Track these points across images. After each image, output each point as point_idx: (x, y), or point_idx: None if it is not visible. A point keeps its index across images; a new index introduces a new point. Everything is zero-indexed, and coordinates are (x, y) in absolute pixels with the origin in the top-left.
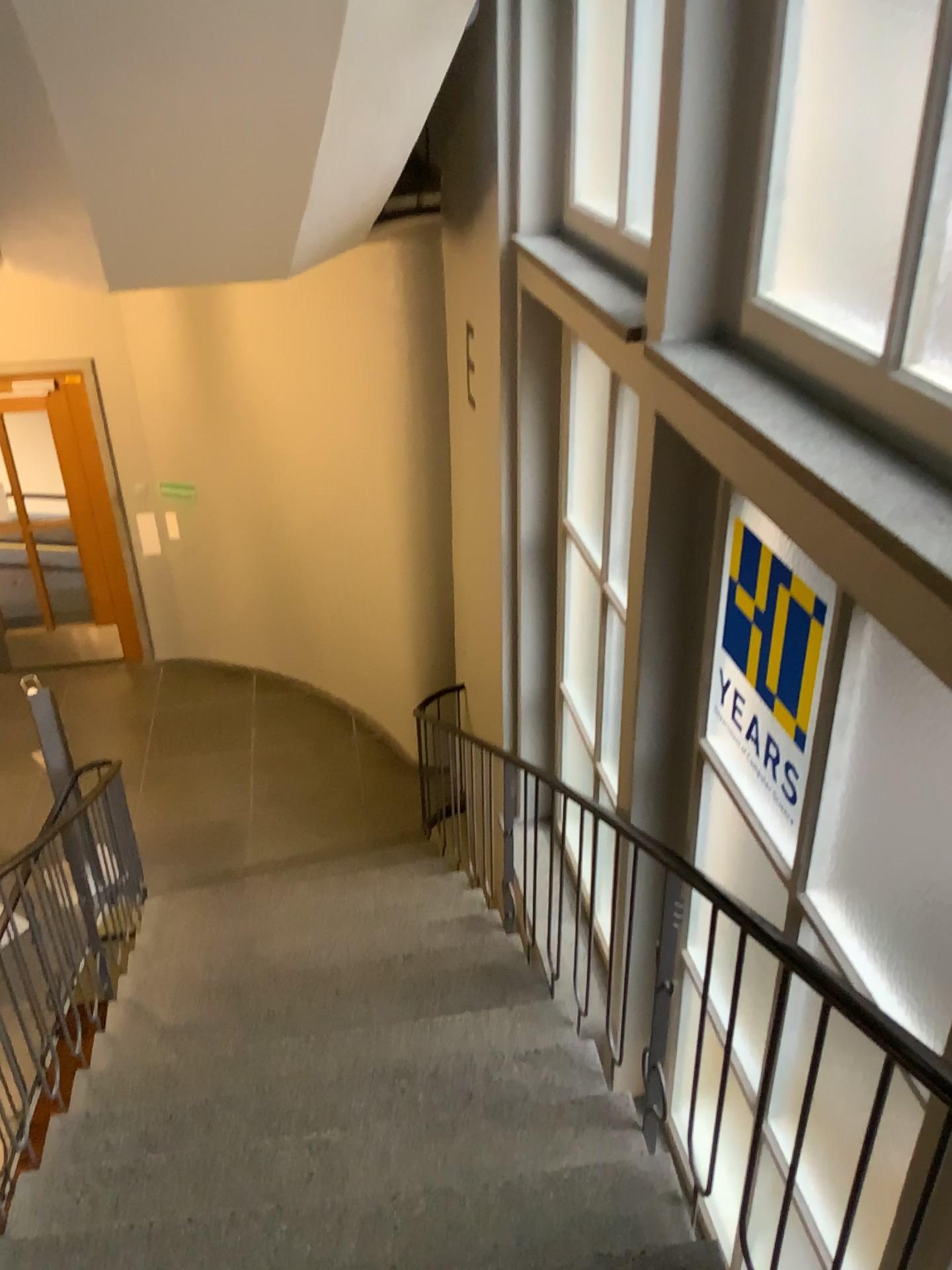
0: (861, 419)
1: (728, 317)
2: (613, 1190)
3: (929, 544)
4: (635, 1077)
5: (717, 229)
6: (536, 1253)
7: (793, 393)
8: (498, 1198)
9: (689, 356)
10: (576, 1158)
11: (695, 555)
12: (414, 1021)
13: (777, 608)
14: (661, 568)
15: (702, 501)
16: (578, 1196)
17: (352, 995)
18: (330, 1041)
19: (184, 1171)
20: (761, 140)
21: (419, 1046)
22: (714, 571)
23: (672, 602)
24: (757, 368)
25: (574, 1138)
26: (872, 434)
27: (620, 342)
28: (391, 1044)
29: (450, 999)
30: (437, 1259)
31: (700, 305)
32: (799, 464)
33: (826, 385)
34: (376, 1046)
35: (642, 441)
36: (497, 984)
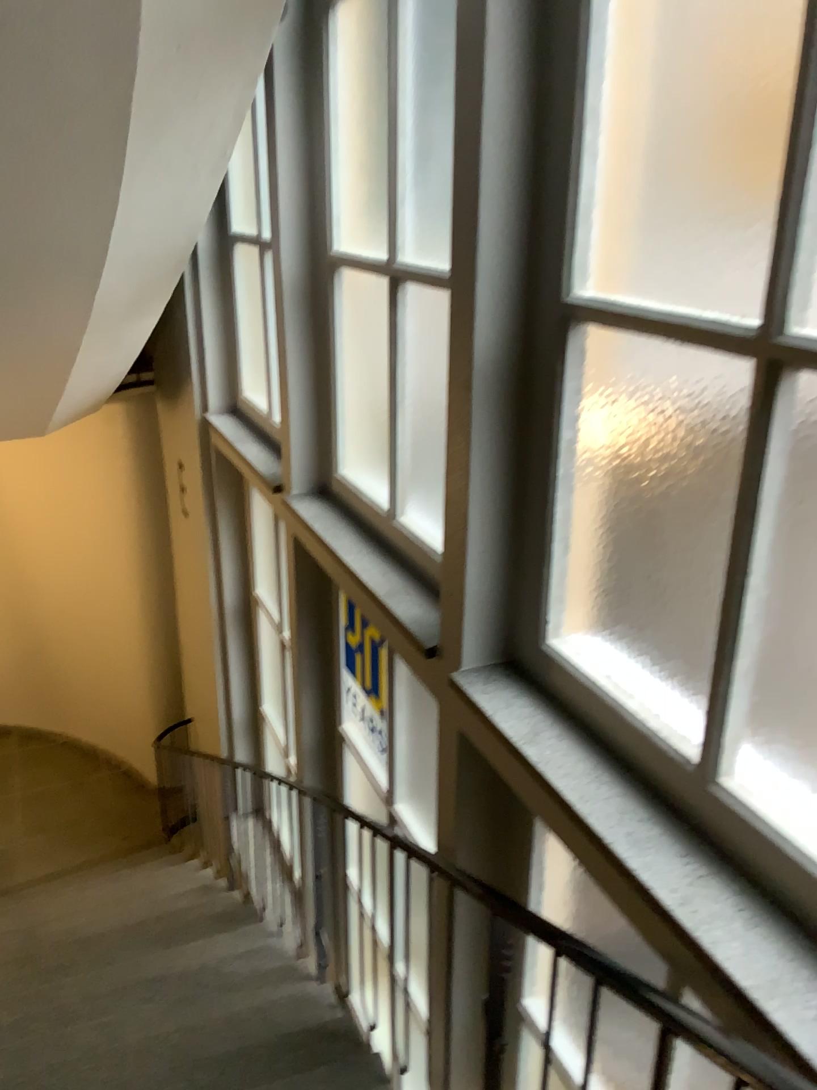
0: (386, 541)
1: (327, 480)
2: (298, 1008)
3: (401, 606)
4: (314, 949)
5: (316, 433)
6: (249, 1044)
7: (356, 526)
8: (226, 1025)
9: (305, 504)
10: (275, 998)
11: (325, 614)
12: (166, 950)
13: (365, 642)
14: (306, 623)
15: (325, 582)
16: (276, 1014)
17: (120, 944)
18: (106, 971)
19: (13, 1052)
20: (333, 389)
21: (171, 963)
22: (335, 623)
23: (314, 643)
24: (341, 510)
25: (275, 990)
26: (390, 549)
27: (271, 490)
28: (151, 964)
29: (192, 934)
30: (189, 1057)
31: (311, 473)
32: (351, 568)
33: (372, 522)
34: (140, 968)
35: (288, 549)
36: (225, 920)
